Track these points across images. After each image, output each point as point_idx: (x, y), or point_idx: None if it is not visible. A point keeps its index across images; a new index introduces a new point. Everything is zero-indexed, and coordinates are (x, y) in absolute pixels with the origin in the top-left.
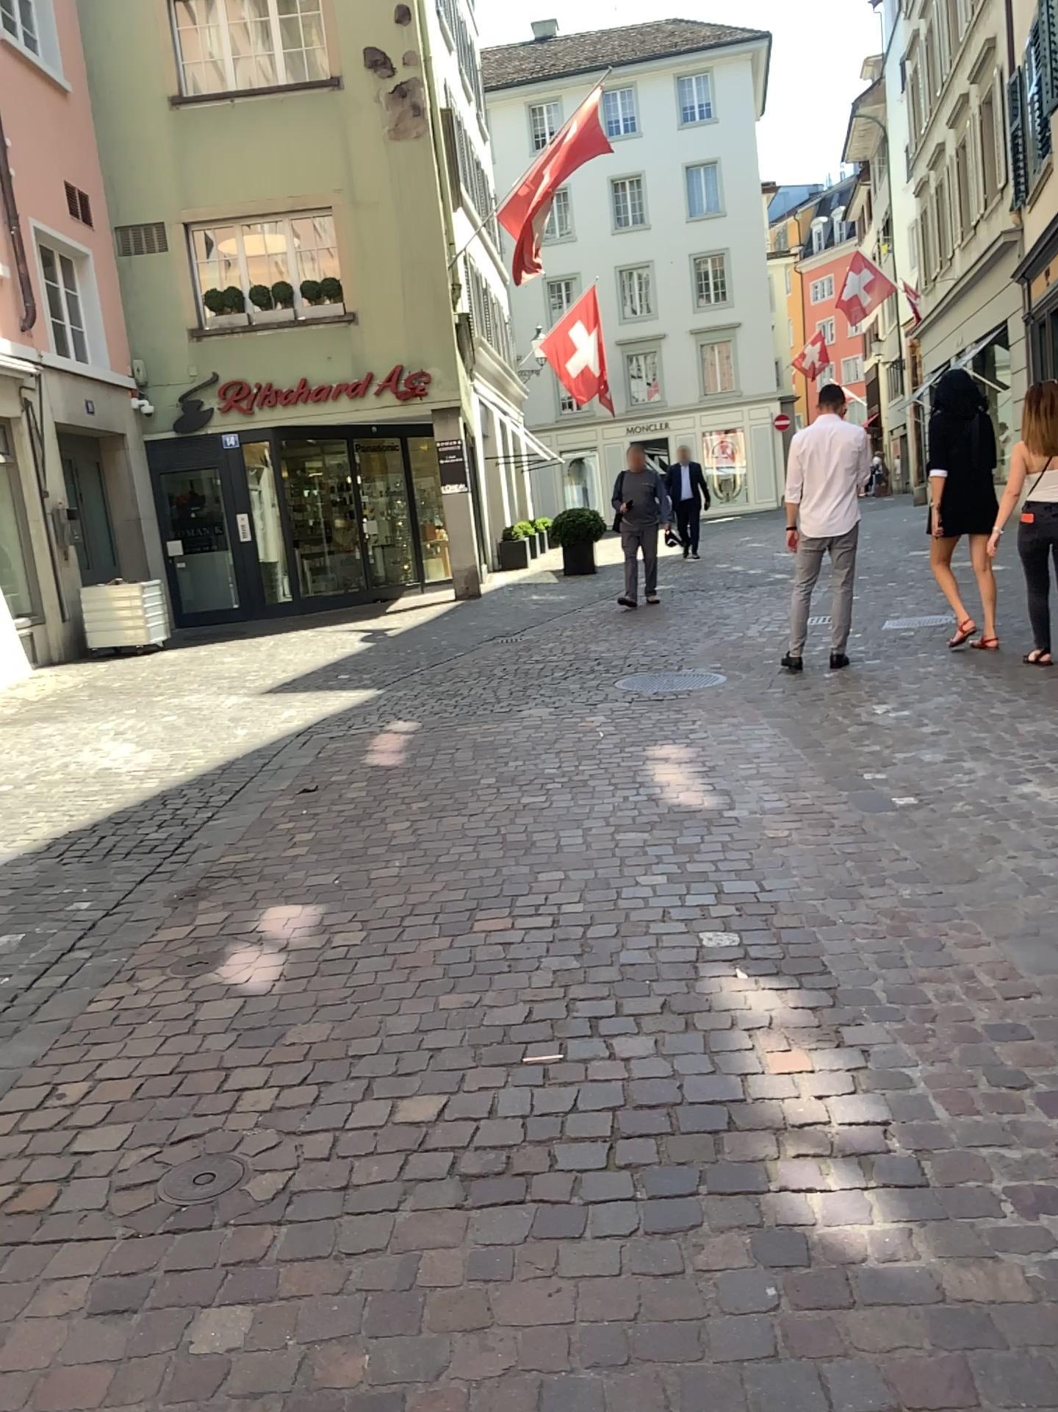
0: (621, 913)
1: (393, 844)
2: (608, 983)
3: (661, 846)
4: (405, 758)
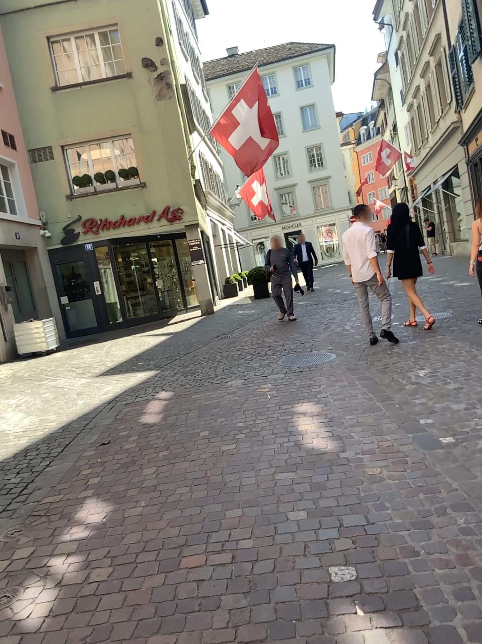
0: (276, 545)
1: (143, 486)
2: (265, 623)
3: (302, 483)
4: (160, 418)
